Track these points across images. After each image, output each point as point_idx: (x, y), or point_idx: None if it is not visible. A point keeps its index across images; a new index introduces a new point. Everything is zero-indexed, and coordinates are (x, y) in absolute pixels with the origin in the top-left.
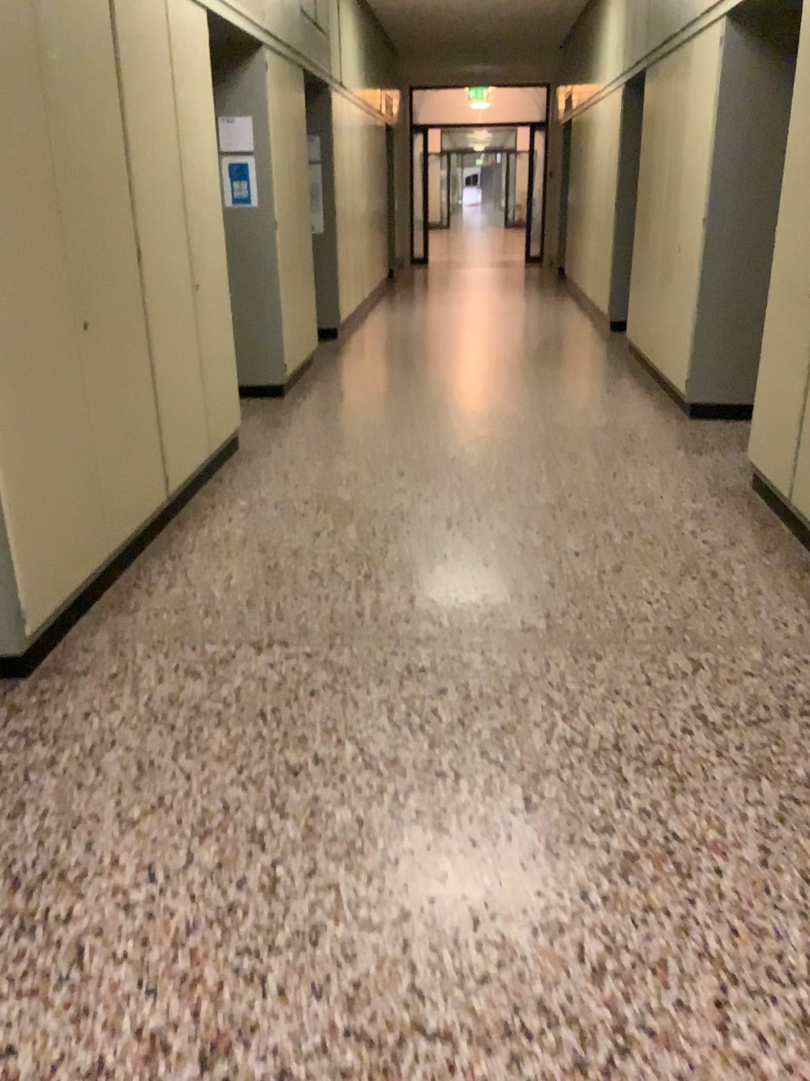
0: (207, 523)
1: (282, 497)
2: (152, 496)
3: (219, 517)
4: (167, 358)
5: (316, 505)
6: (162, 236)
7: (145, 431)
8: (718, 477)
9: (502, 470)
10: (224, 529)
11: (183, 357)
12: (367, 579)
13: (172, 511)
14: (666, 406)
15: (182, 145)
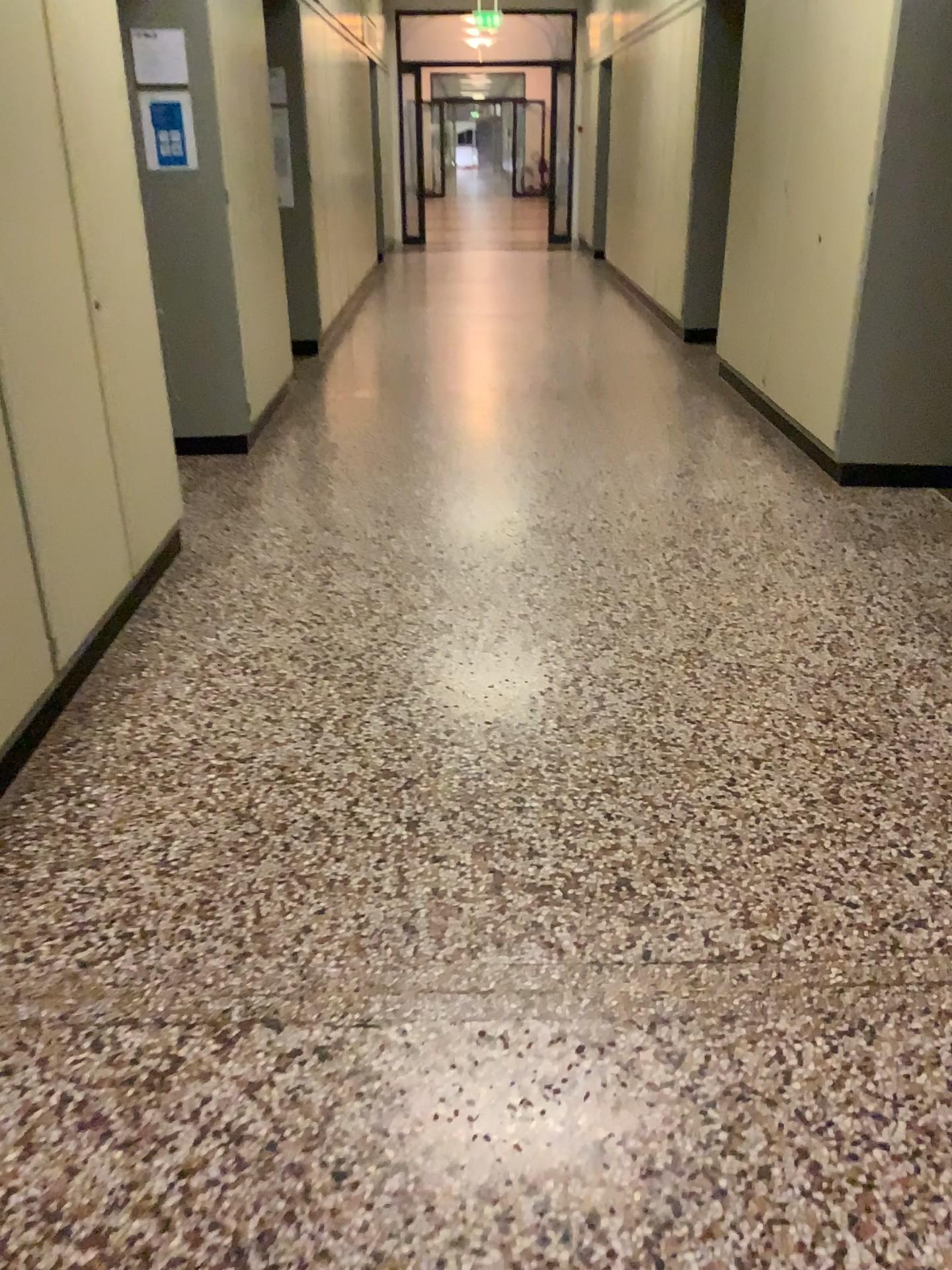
0: (130, 712)
1: (254, 648)
2: (26, 689)
3: (152, 695)
4: (43, 443)
5: (311, 663)
6: (21, 224)
7: (5, 583)
8: (918, 592)
9: (592, 585)
10: (158, 723)
11: (75, 432)
12: (411, 833)
13: (69, 695)
14: (801, 464)
15: (55, 61)
